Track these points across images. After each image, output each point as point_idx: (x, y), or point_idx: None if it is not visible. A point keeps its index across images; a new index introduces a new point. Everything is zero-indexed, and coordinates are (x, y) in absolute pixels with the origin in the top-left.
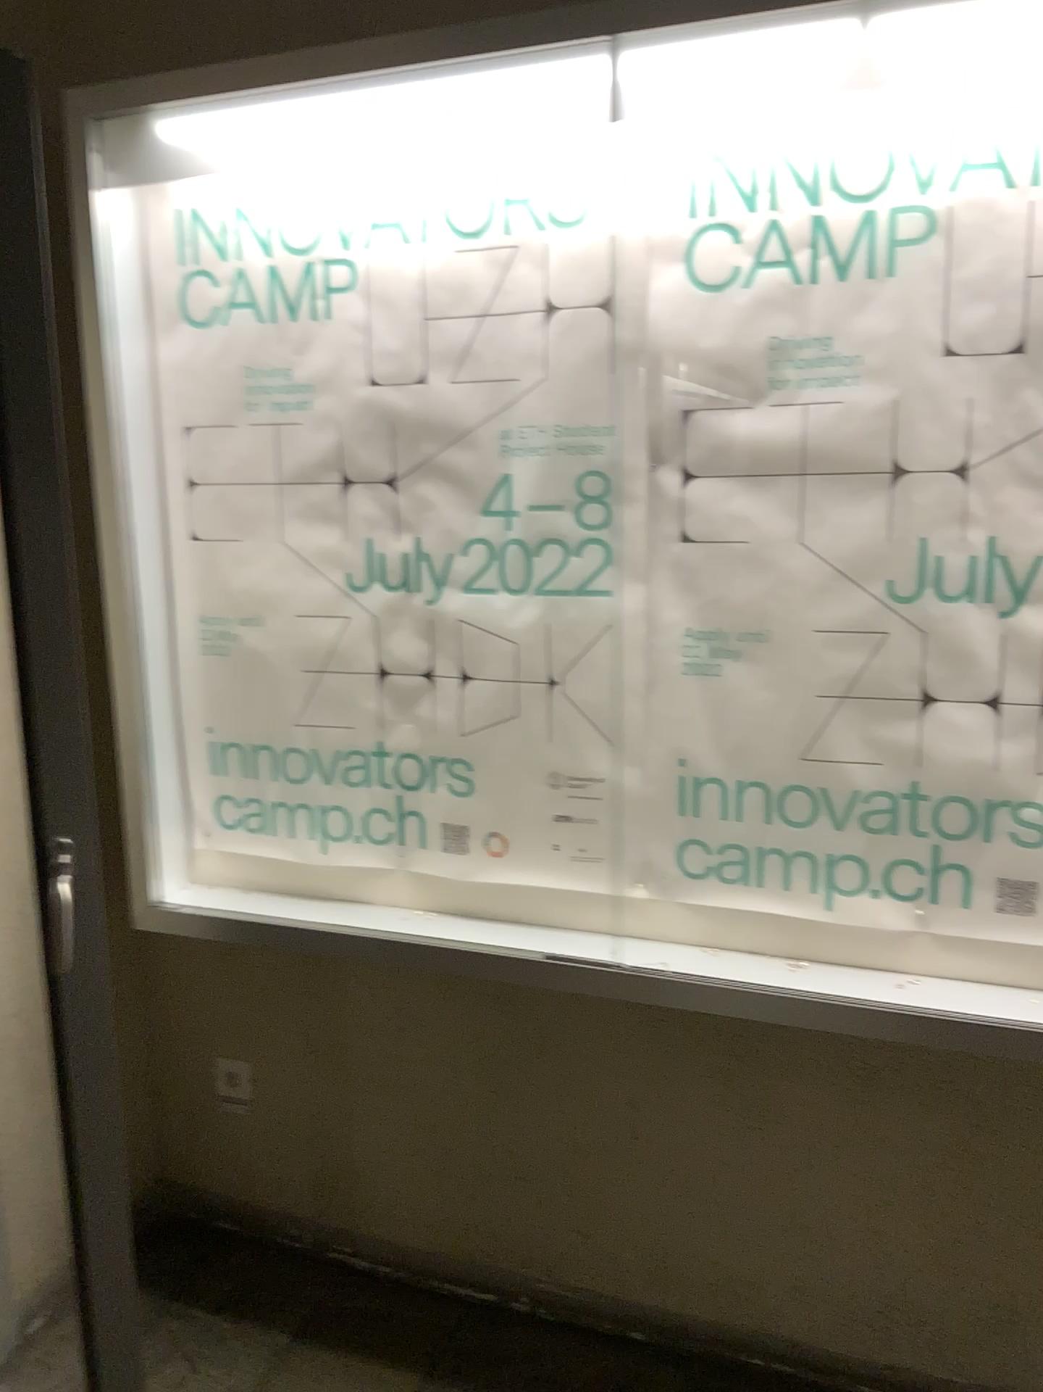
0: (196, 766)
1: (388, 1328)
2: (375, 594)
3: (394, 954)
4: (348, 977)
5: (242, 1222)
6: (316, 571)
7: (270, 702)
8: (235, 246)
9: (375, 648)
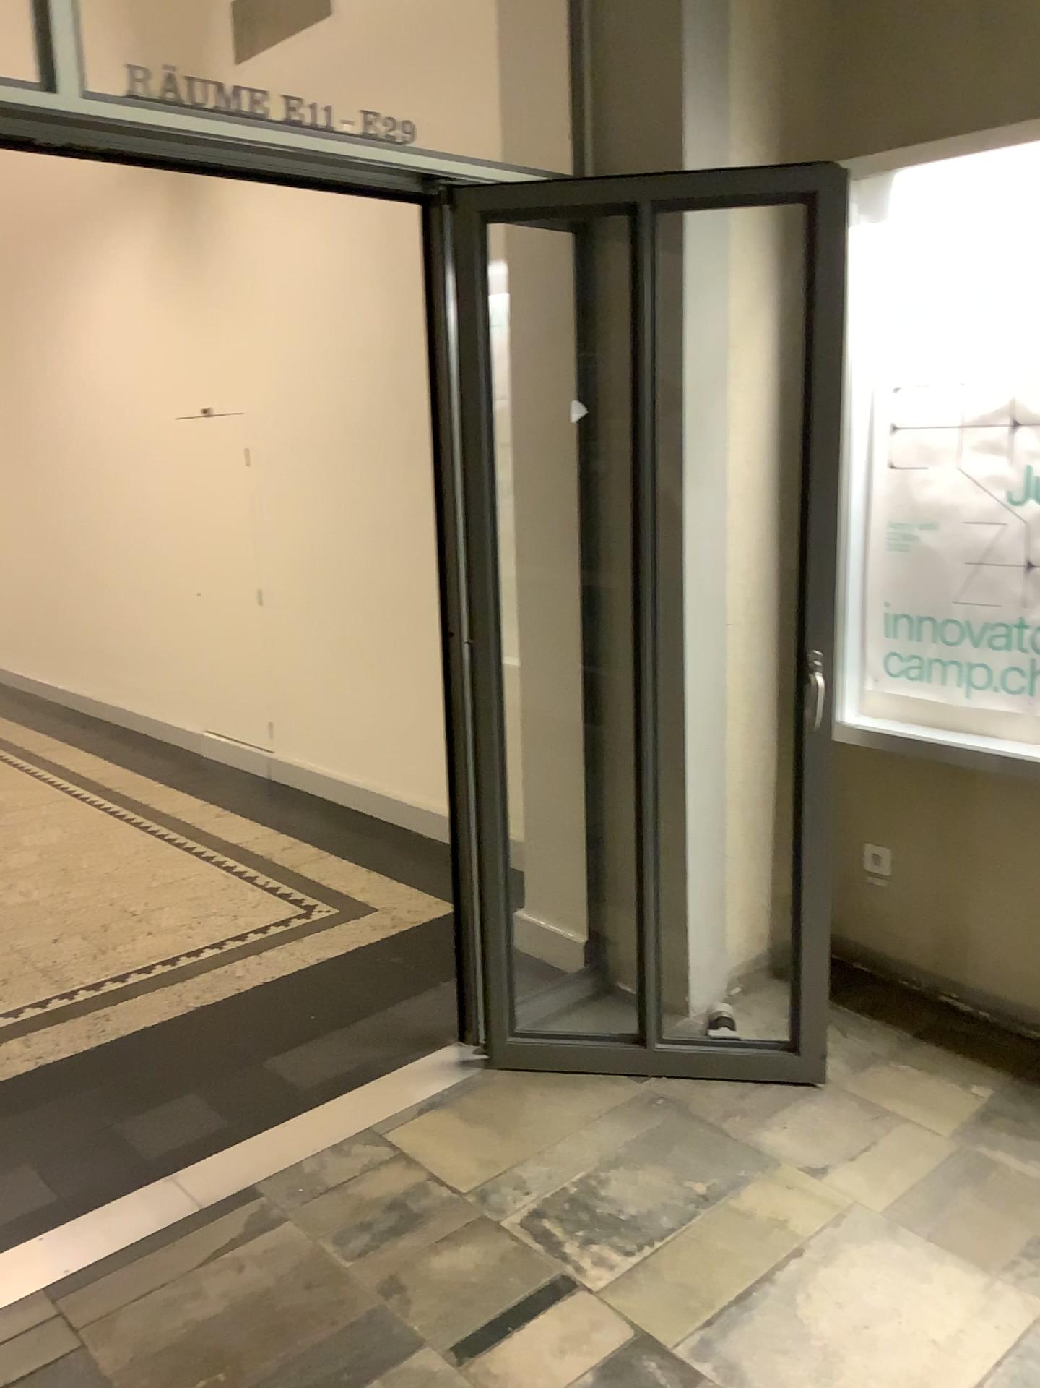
0: (873, 633)
1: (986, 1049)
2: (1027, 509)
3: (1018, 776)
4: (976, 794)
5: (873, 970)
6: (981, 492)
7: (935, 587)
8: (941, 258)
9: (1023, 549)
